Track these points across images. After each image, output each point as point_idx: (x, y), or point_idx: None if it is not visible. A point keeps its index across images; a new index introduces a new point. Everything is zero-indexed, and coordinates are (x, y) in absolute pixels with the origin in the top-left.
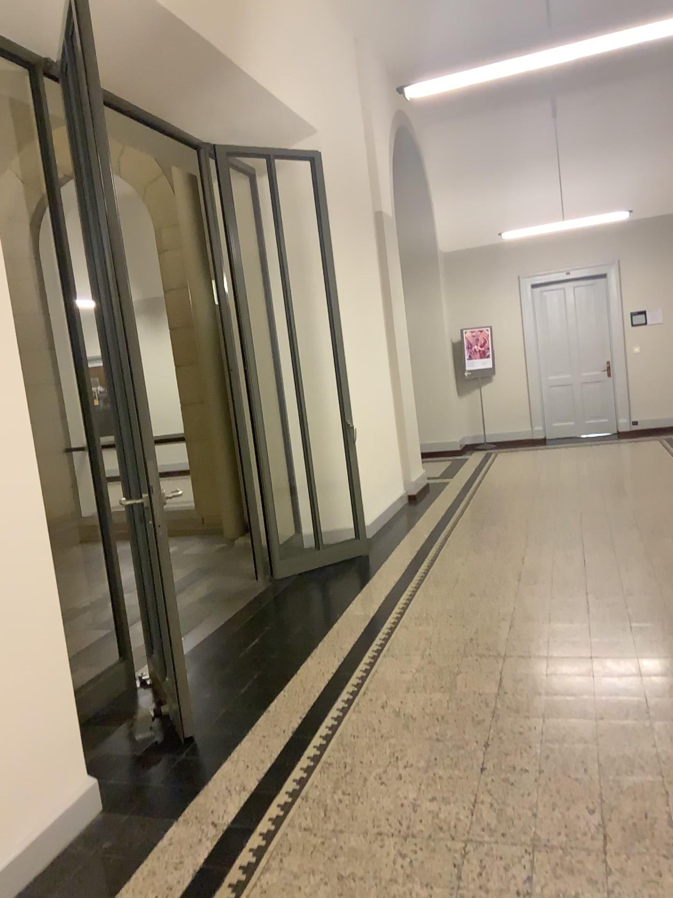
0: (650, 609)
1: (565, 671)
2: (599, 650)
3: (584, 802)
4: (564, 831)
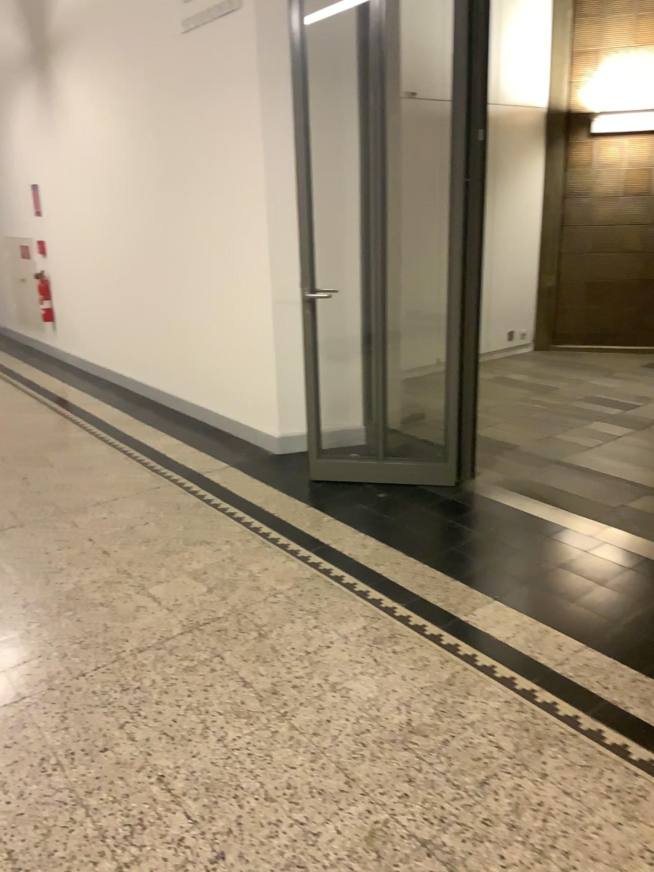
0: (41, 831)
1: (94, 630)
2: (76, 680)
3: (4, 546)
4: (8, 532)
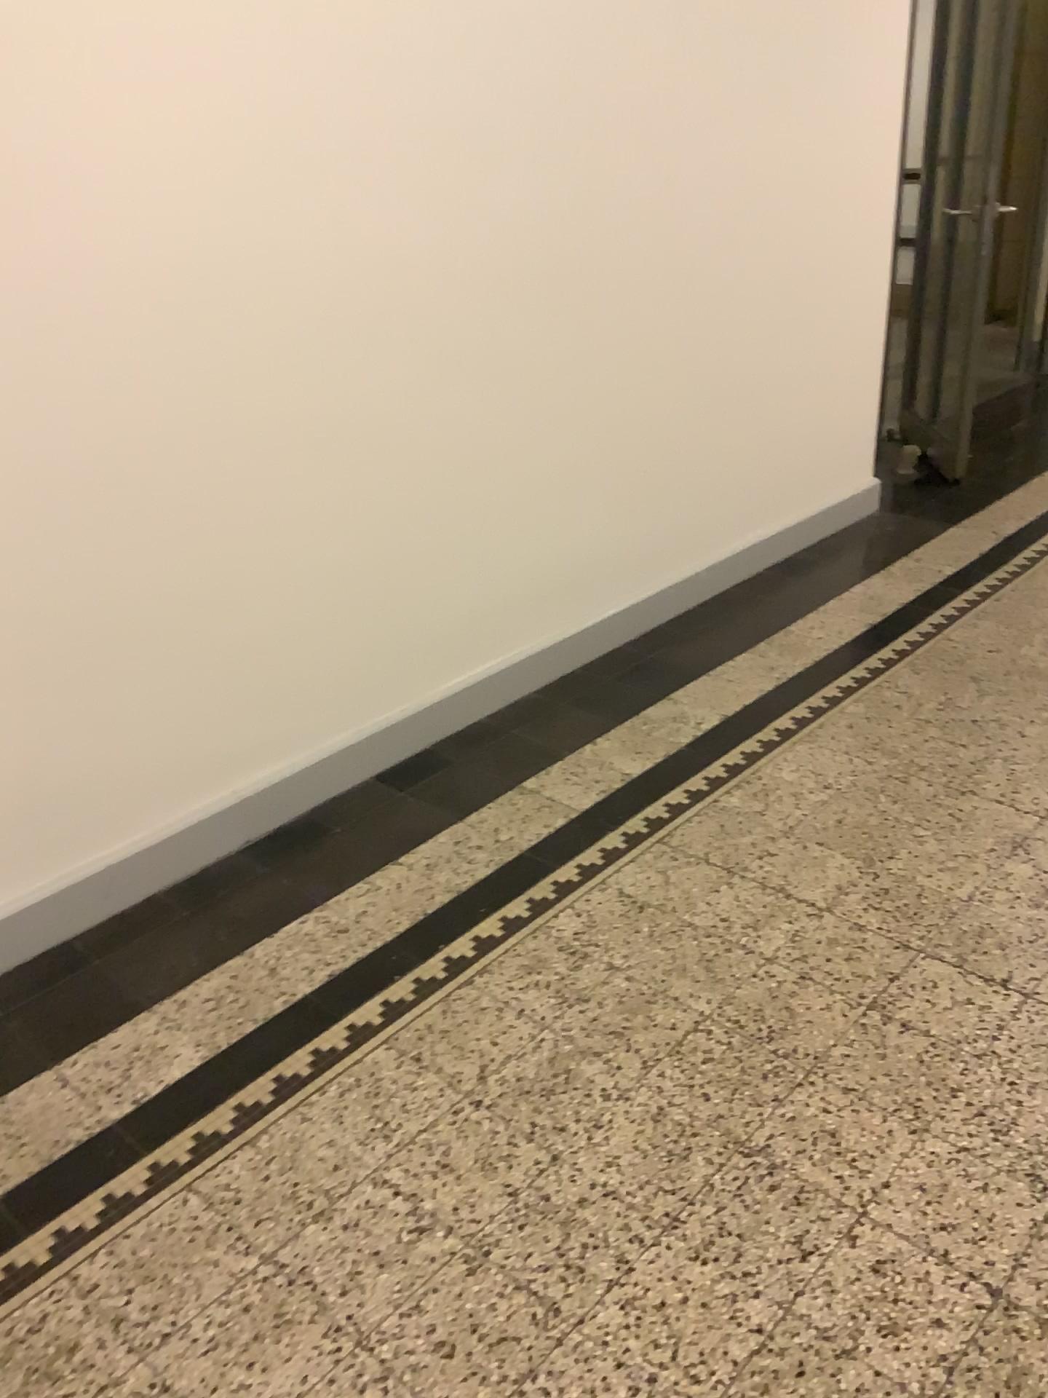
0: None
1: None
2: None
3: None
4: None
